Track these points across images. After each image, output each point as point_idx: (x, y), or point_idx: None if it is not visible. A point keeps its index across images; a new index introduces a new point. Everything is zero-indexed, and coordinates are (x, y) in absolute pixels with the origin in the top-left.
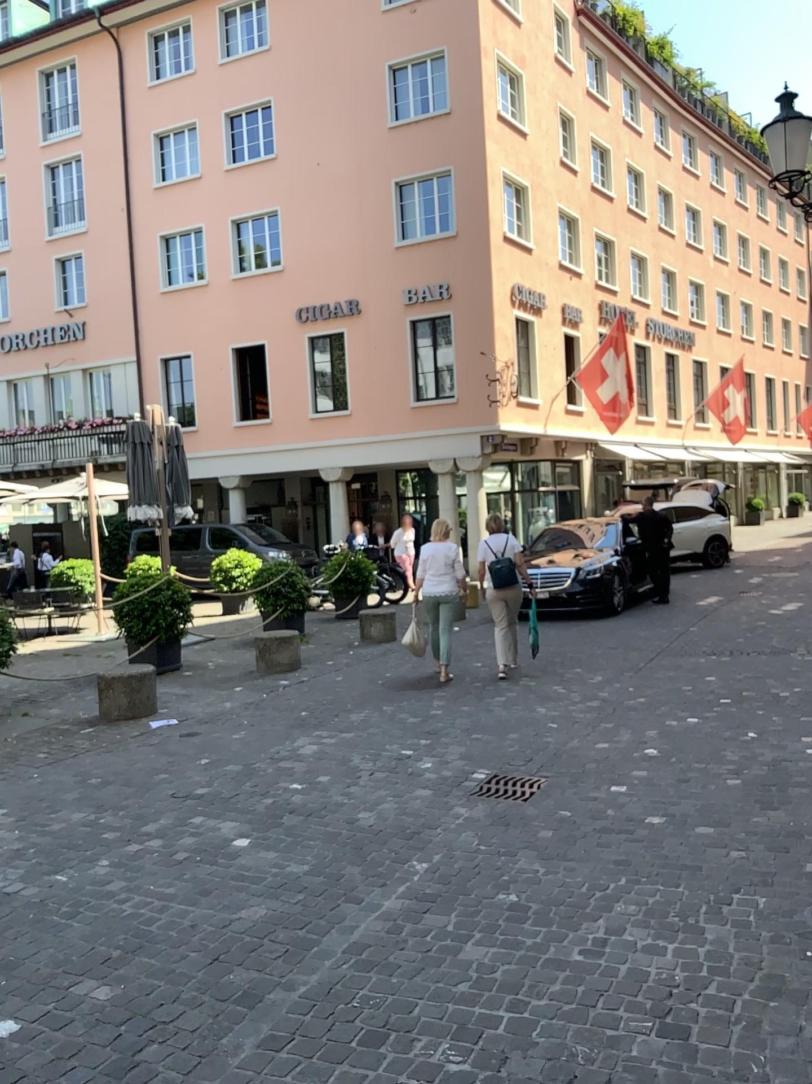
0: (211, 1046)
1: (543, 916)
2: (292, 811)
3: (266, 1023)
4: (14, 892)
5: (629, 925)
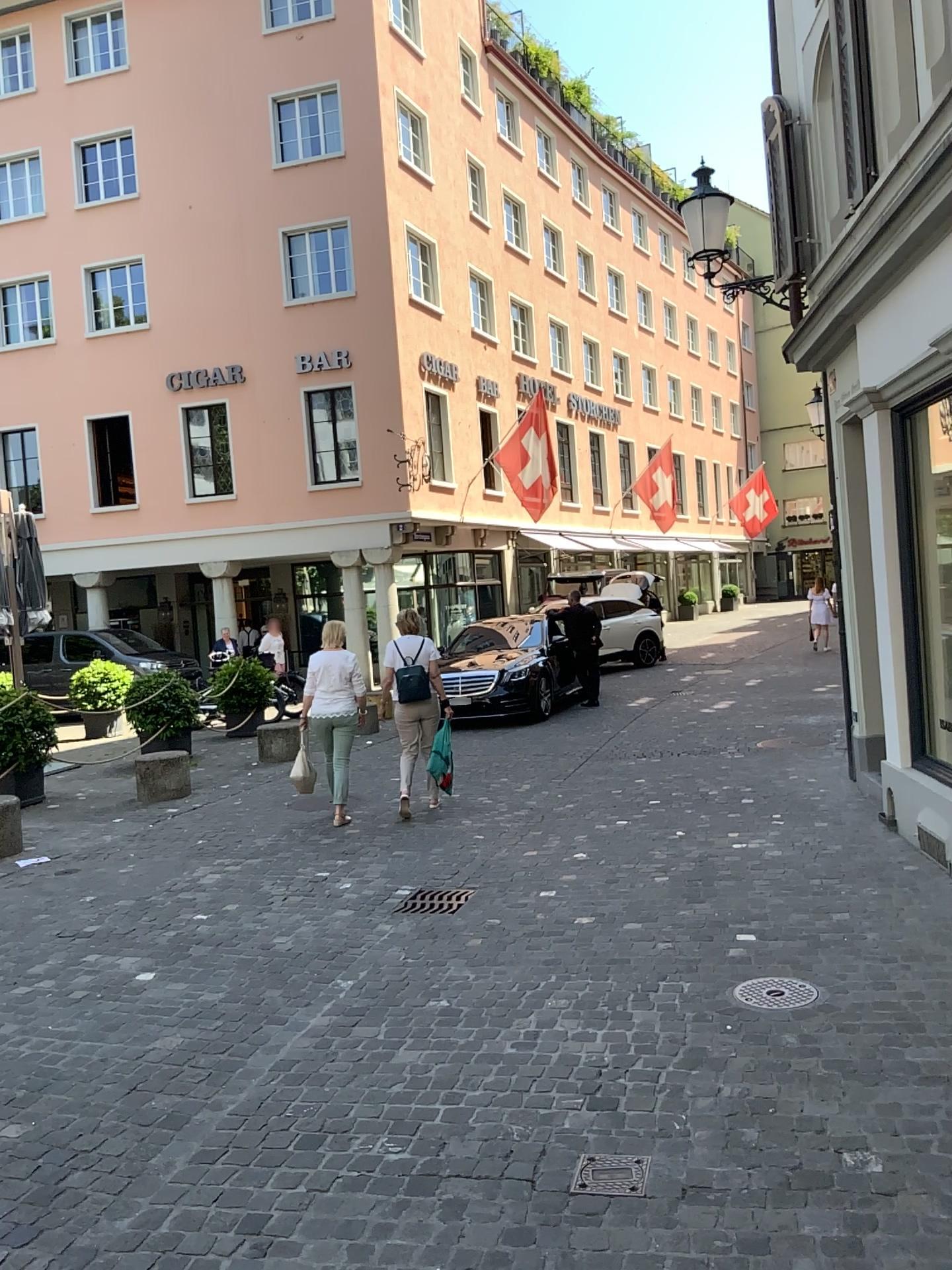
0: (138, 1166)
1: (475, 1017)
2: (198, 941)
3: (195, 1140)
4: None
5: (559, 1017)
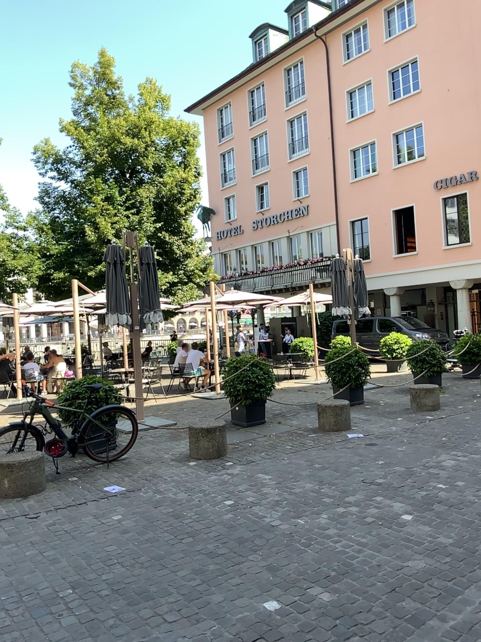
0: None
1: None
2: (437, 500)
3: (424, 637)
4: (275, 524)
5: None
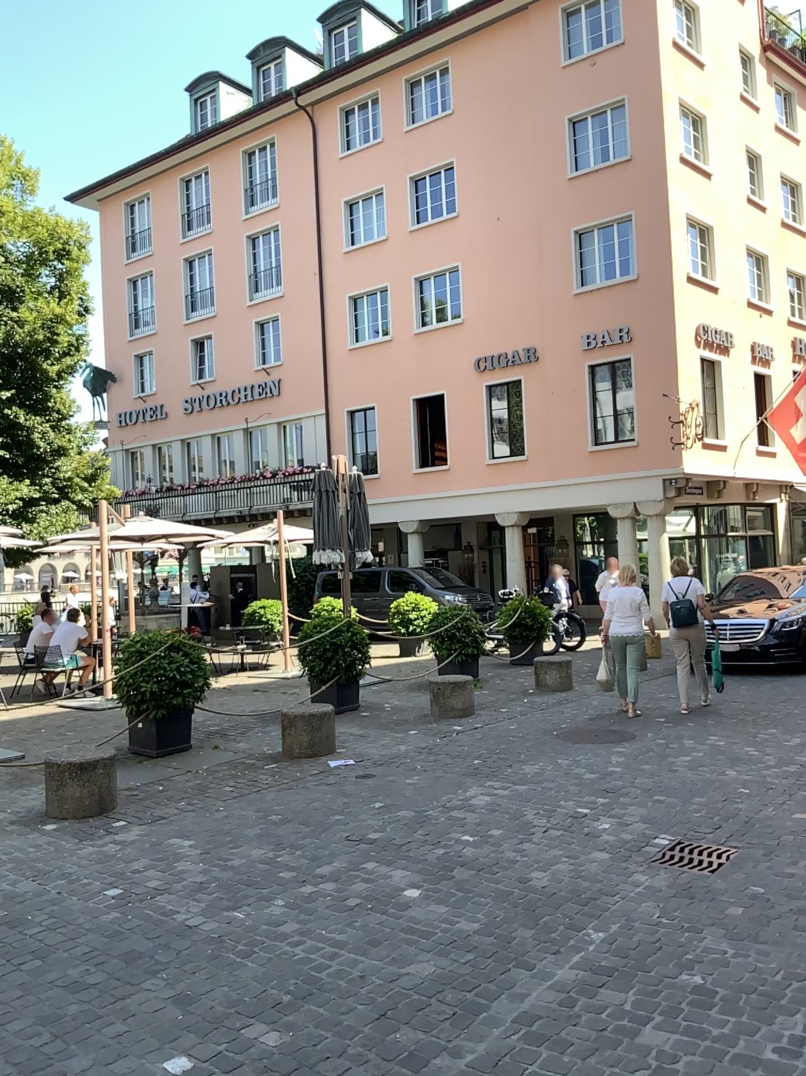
0: None
1: (737, 1001)
2: (466, 861)
3: None
4: (201, 922)
5: None
